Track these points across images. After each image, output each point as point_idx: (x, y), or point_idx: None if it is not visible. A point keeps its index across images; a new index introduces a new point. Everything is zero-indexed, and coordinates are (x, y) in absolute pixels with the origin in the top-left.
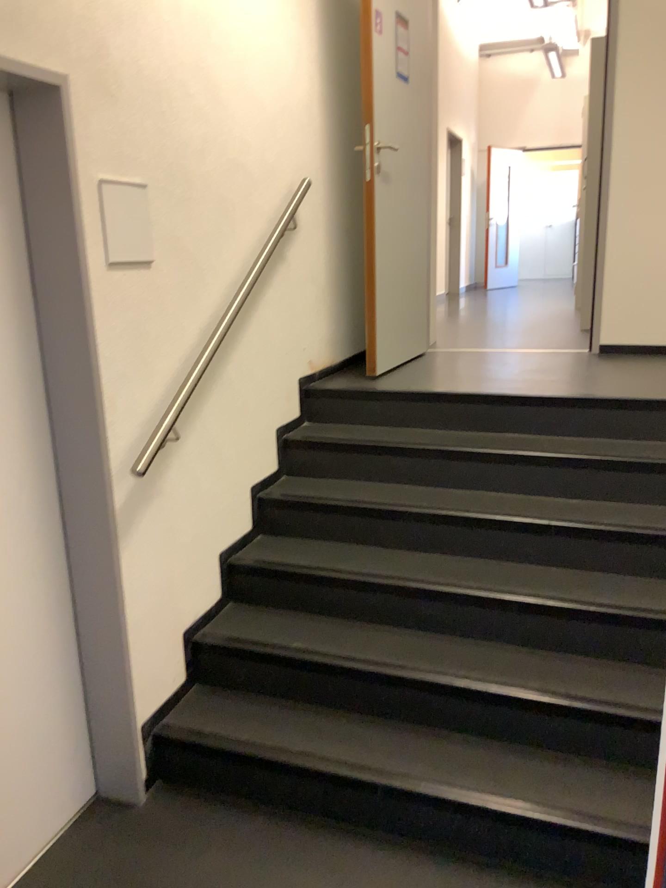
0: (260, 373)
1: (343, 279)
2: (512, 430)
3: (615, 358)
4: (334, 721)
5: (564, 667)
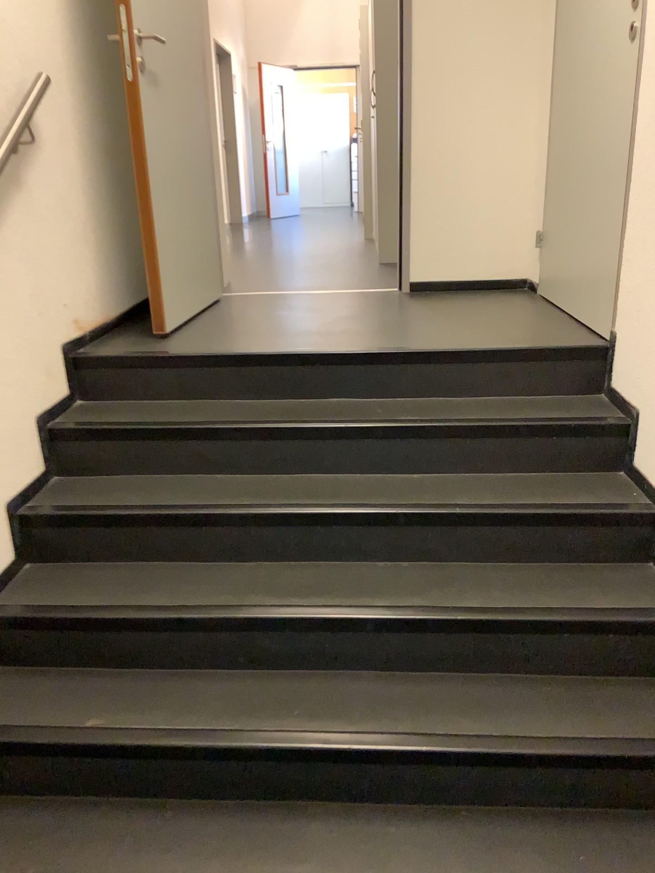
0: (3, 346)
1: (109, 212)
2: (334, 394)
3: (430, 297)
4: (152, 819)
5: (431, 694)
